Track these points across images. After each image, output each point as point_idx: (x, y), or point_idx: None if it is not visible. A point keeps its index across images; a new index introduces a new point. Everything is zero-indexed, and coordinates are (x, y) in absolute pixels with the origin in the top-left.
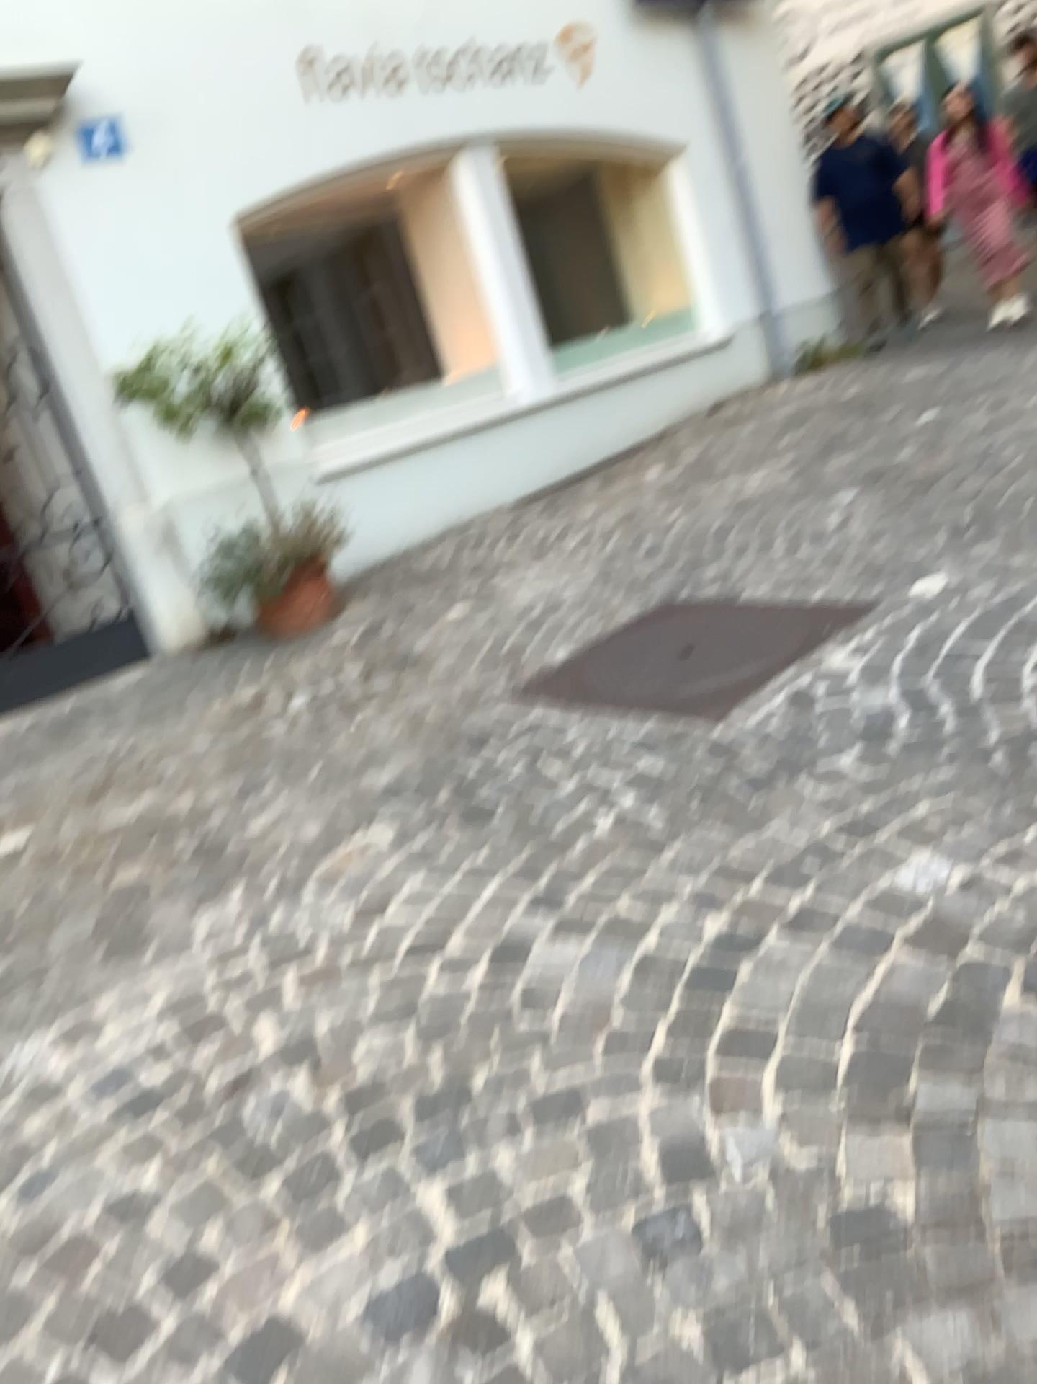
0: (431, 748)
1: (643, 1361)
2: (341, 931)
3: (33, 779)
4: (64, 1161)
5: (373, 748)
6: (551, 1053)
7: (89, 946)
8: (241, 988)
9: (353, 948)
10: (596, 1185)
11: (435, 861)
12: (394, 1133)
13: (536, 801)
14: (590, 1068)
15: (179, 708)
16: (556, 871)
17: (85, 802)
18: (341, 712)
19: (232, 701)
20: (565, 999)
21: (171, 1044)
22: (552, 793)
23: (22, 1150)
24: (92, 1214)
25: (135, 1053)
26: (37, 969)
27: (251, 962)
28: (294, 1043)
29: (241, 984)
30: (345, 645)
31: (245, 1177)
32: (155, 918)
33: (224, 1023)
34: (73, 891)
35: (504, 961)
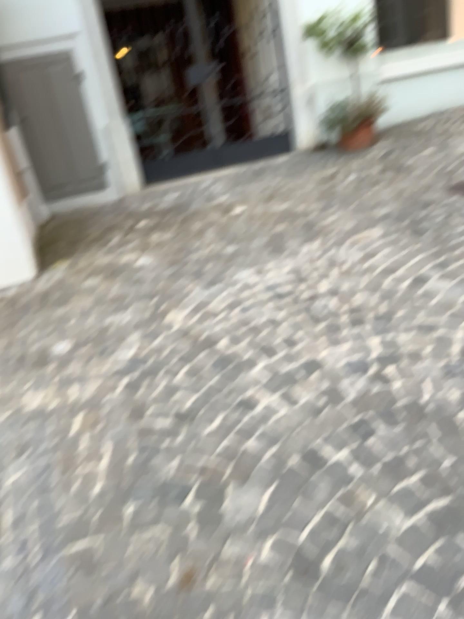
0: (404, 205)
1: (436, 399)
2: (355, 261)
3: (244, 190)
4: (253, 307)
5: (379, 201)
6: (427, 314)
7: (263, 248)
8: (316, 272)
9: (359, 267)
10: (433, 353)
11: (396, 245)
12: (364, 324)
13: (443, 232)
14: (441, 321)
15: (301, 173)
16: (445, 258)
17: (263, 201)
18: (367, 185)
19: (323, 174)
20: (437, 299)
21: (290, 283)
22: (451, 231)
23: (240, 301)
24: (261, 322)
25: (278, 283)
26: (245, 252)
27: (320, 264)
28: (333, 291)
29: (316, 270)
30: (374, 159)
31: (311, 324)
32: (287, 244)
33: (309, 281)
34: (258, 230)
35: (416, 283)
